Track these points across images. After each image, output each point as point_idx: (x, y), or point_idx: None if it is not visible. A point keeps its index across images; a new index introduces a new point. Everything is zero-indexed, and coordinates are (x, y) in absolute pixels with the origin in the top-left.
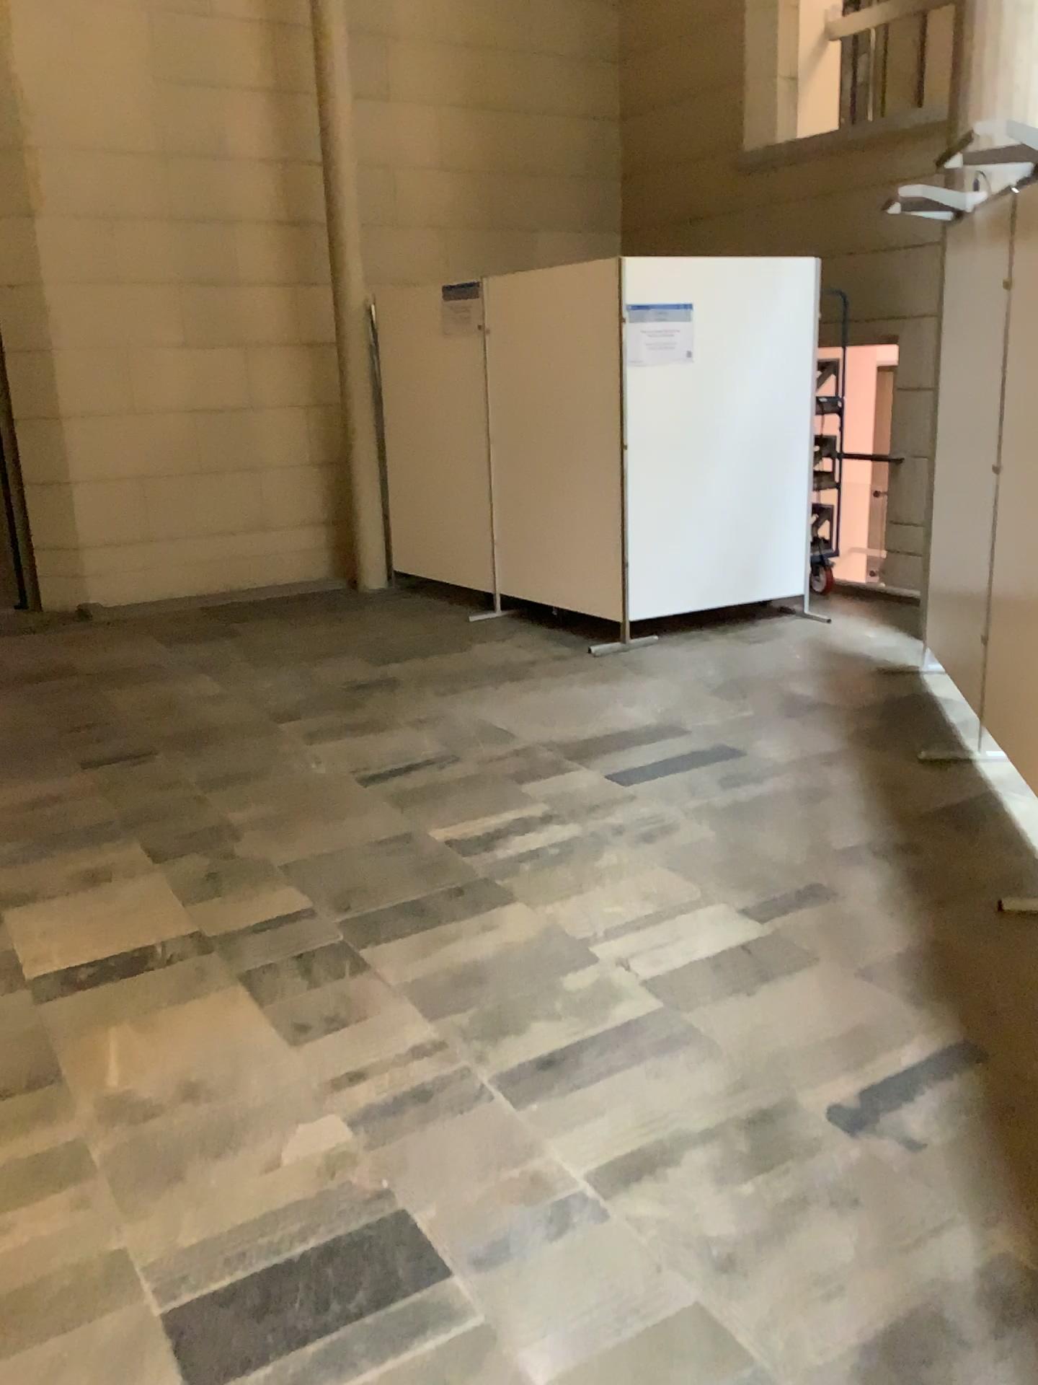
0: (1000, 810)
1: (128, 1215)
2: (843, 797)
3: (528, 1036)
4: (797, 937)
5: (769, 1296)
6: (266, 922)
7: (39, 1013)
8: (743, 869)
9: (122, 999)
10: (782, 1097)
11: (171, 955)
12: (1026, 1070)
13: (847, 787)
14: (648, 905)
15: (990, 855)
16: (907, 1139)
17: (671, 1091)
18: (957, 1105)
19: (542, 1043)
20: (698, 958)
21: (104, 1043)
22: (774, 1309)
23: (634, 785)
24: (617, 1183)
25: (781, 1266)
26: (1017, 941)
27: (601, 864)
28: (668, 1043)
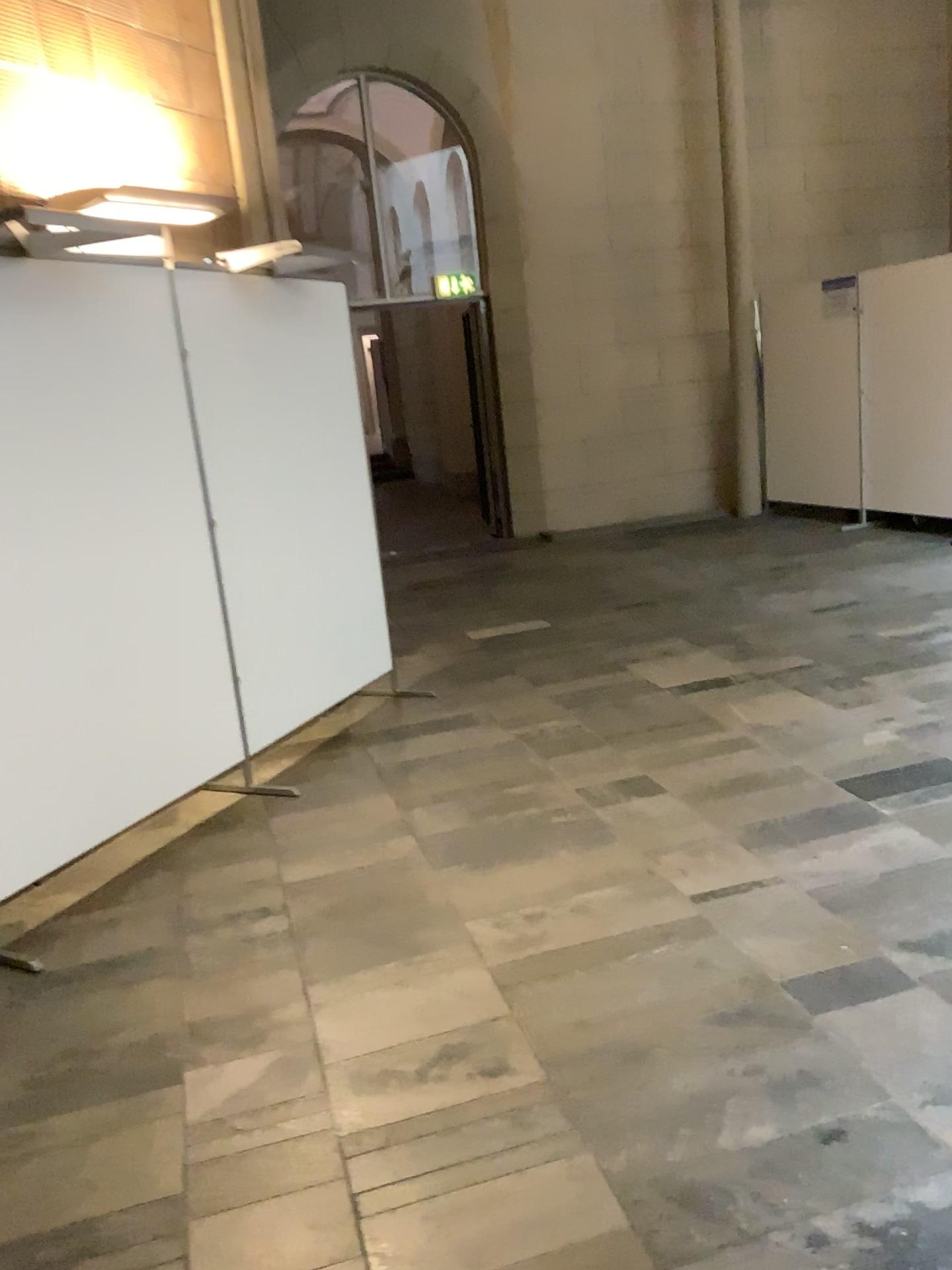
0: None
1: (791, 754)
2: None
3: None
4: None
5: None
6: (791, 667)
7: (684, 697)
8: None
9: (727, 693)
10: None
11: (742, 679)
12: None
13: None
14: None
15: None
16: None
17: None
18: None
19: None
20: None
21: (730, 706)
22: None
23: None
24: None
25: None
26: None
27: None
28: None
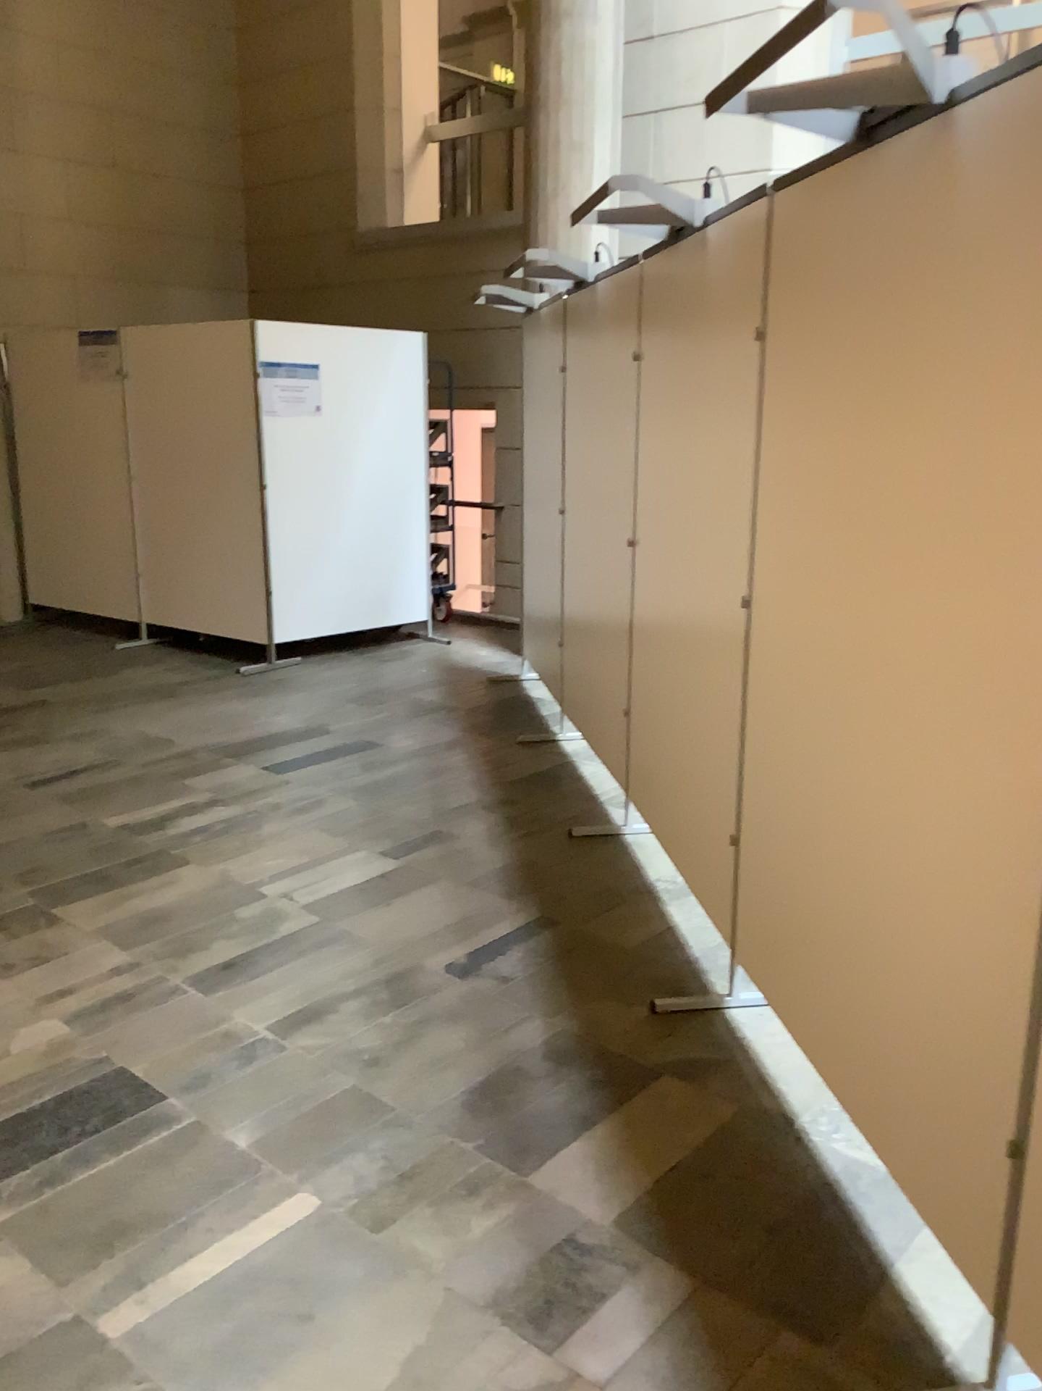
0: (575, 772)
1: None
2: (458, 769)
3: (214, 943)
4: (422, 862)
5: (404, 1064)
6: None
7: None
8: (379, 823)
9: None
10: (412, 958)
11: None
12: (580, 925)
13: (461, 763)
14: (303, 852)
15: (565, 801)
16: (499, 971)
17: (330, 964)
18: (533, 948)
19: (226, 946)
20: (346, 882)
21: None
22: (408, 1070)
23: (286, 771)
24: (293, 1021)
25: (412, 1048)
26: (580, 851)
27: (262, 828)
28: (326, 936)
